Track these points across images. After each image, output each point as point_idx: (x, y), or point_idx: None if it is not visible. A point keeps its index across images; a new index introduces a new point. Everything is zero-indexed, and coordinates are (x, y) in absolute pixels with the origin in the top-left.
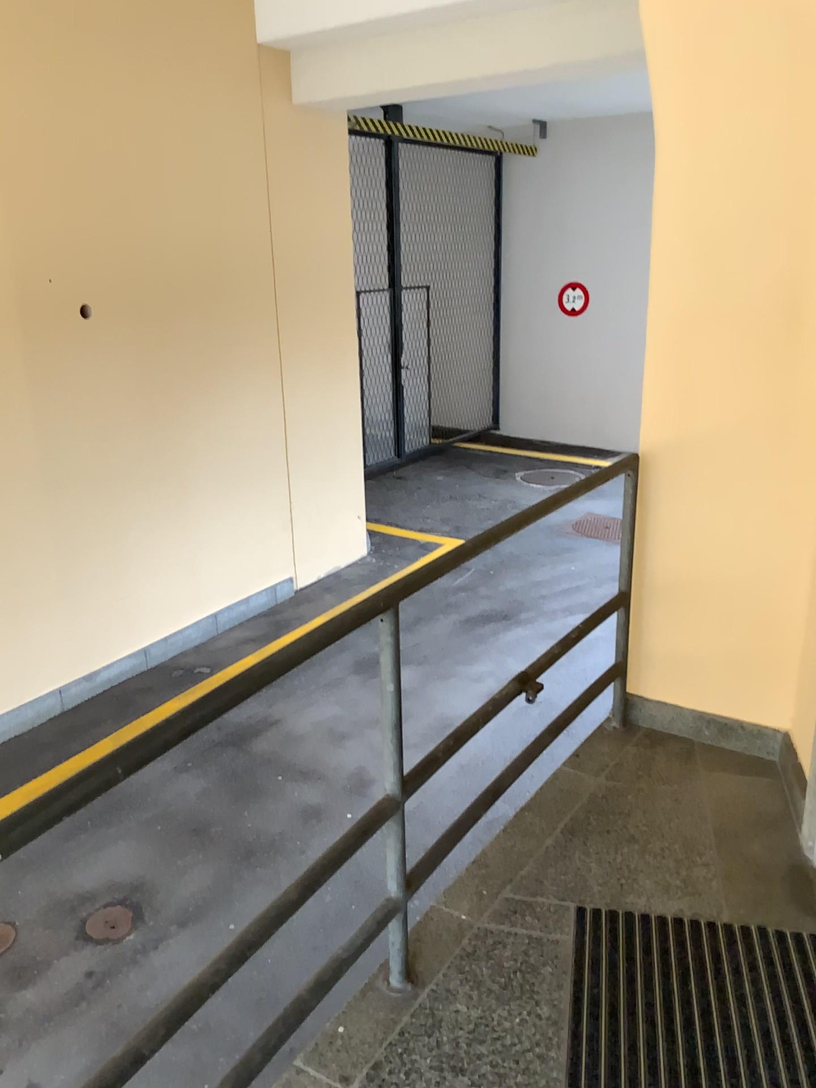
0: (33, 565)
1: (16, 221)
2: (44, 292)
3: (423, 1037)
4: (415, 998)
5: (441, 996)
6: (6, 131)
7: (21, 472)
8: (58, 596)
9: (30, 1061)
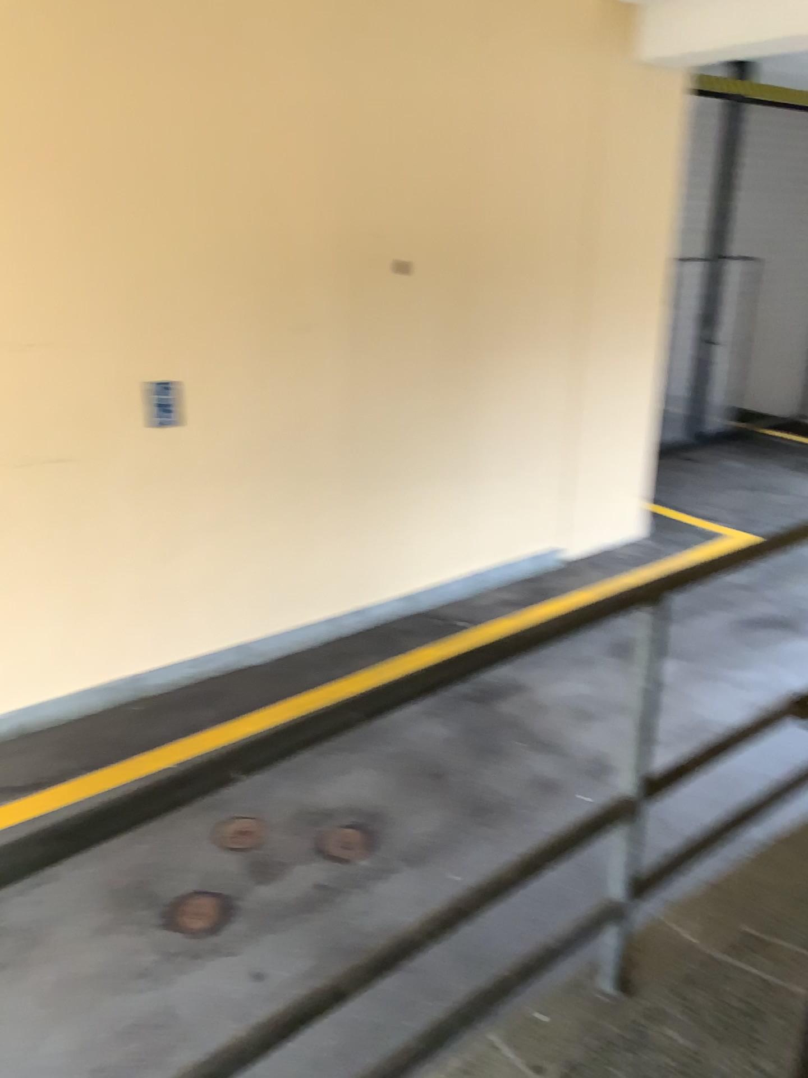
0: (324, 501)
1: (350, 177)
2: (366, 246)
3: (625, 1050)
4: (623, 1007)
5: (652, 1015)
6: (352, 91)
7: (324, 413)
8: (343, 533)
9: (260, 950)
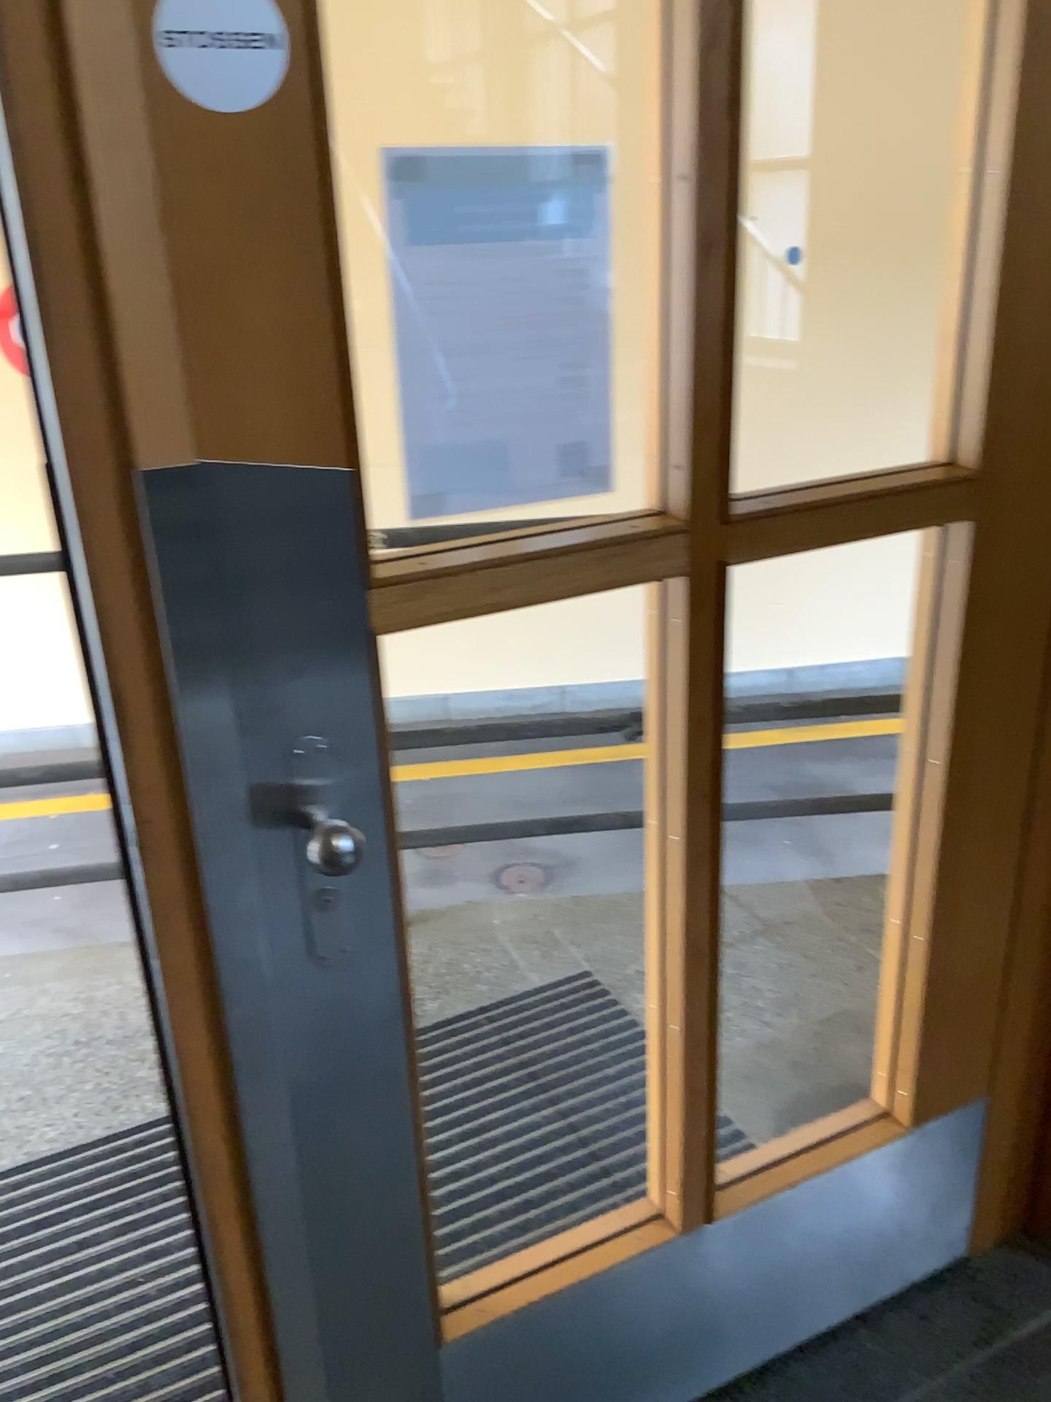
0: None
1: None
2: None
3: None
4: None
5: None
6: None
7: None
8: None
9: None
